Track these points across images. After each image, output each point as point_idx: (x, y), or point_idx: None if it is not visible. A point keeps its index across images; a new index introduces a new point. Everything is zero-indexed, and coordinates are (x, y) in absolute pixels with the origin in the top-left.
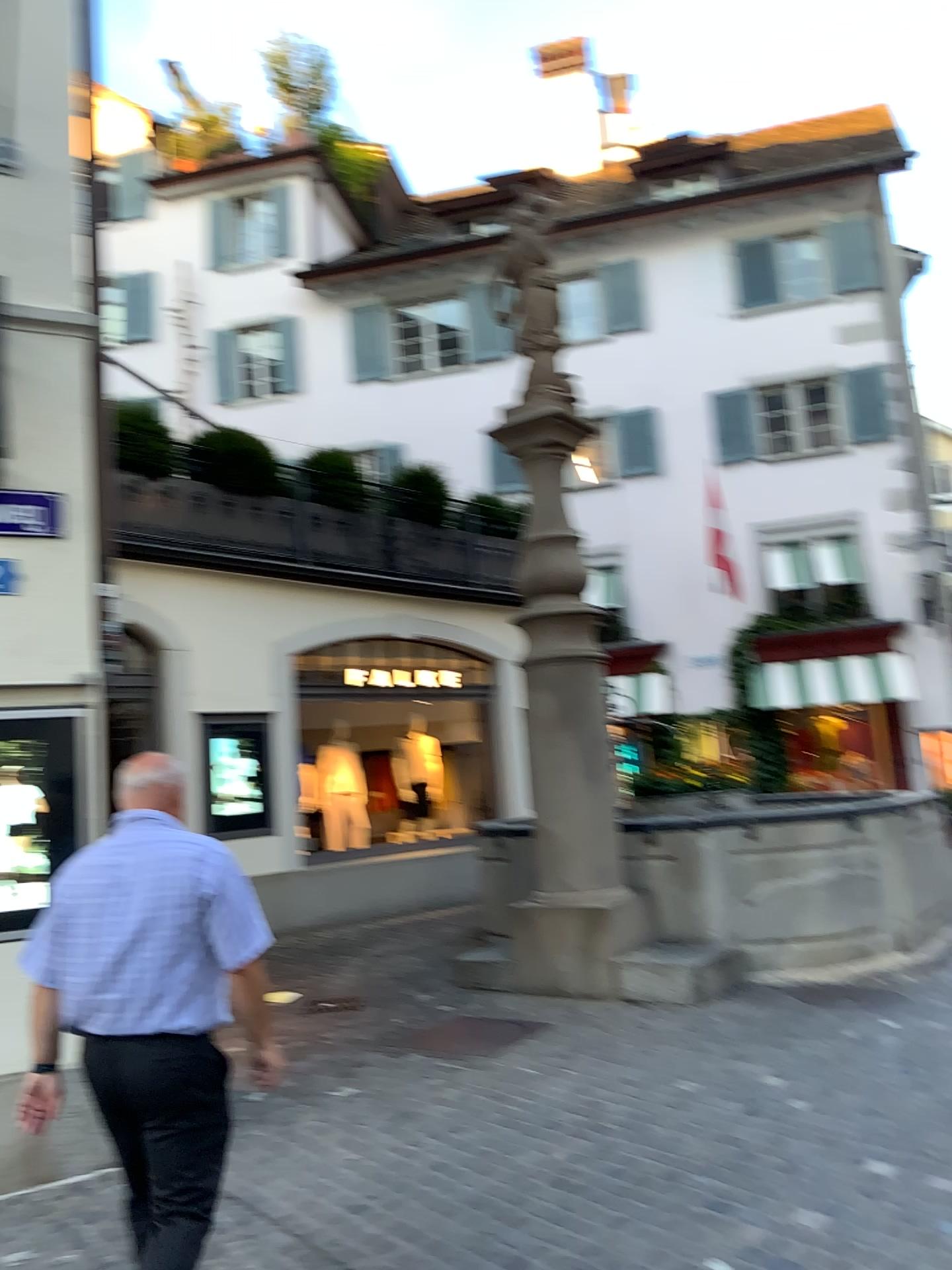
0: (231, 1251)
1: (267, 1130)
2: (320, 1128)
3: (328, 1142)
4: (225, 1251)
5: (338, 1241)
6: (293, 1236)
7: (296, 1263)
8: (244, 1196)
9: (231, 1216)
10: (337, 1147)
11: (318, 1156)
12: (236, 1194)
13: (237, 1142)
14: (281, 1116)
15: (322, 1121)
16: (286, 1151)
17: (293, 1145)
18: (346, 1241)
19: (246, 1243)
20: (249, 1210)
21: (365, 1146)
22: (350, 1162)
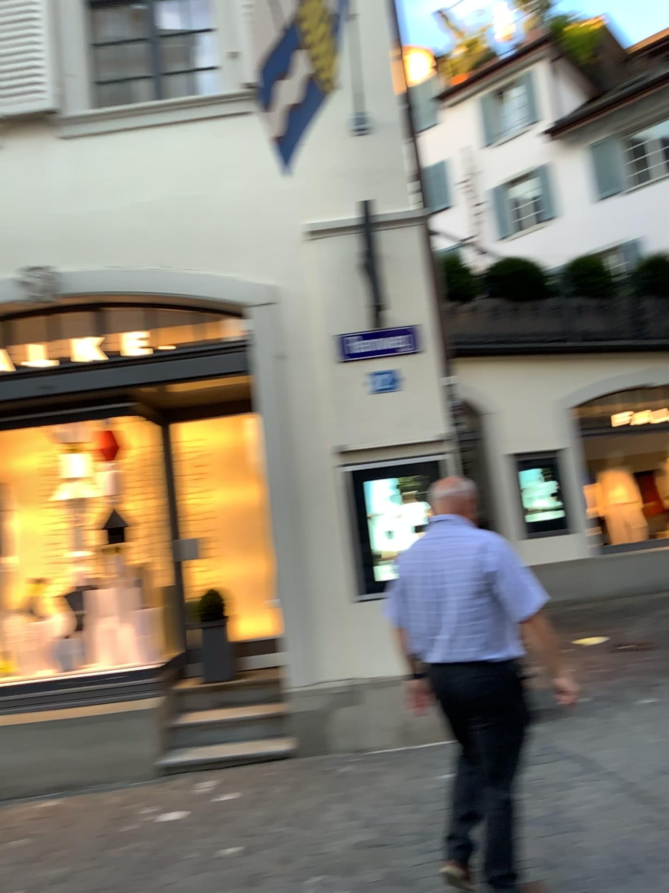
0: (577, 785)
1: (591, 719)
2: (629, 720)
3: (635, 729)
4: (572, 785)
5: (649, 788)
6: (617, 782)
7: (621, 798)
8: (581, 756)
9: (574, 766)
10: (642, 733)
11: (629, 737)
12: (575, 754)
13: (572, 724)
14: (600, 711)
15: (630, 716)
16: (606, 732)
17: (610, 729)
18: (655, 789)
19: (586, 782)
20: (585, 764)
21: (662, 734)
22: (652, 742)
